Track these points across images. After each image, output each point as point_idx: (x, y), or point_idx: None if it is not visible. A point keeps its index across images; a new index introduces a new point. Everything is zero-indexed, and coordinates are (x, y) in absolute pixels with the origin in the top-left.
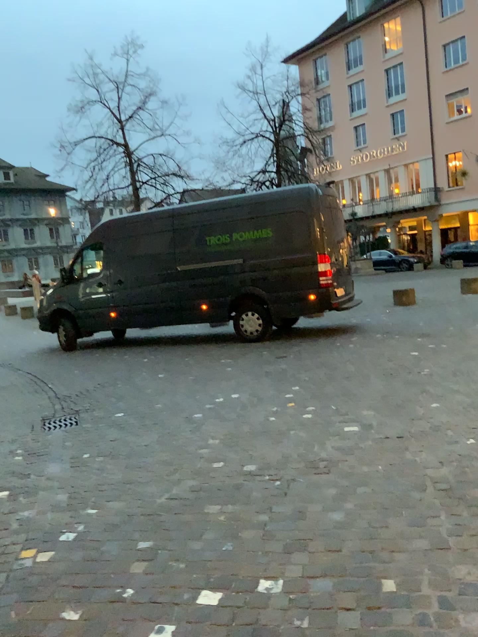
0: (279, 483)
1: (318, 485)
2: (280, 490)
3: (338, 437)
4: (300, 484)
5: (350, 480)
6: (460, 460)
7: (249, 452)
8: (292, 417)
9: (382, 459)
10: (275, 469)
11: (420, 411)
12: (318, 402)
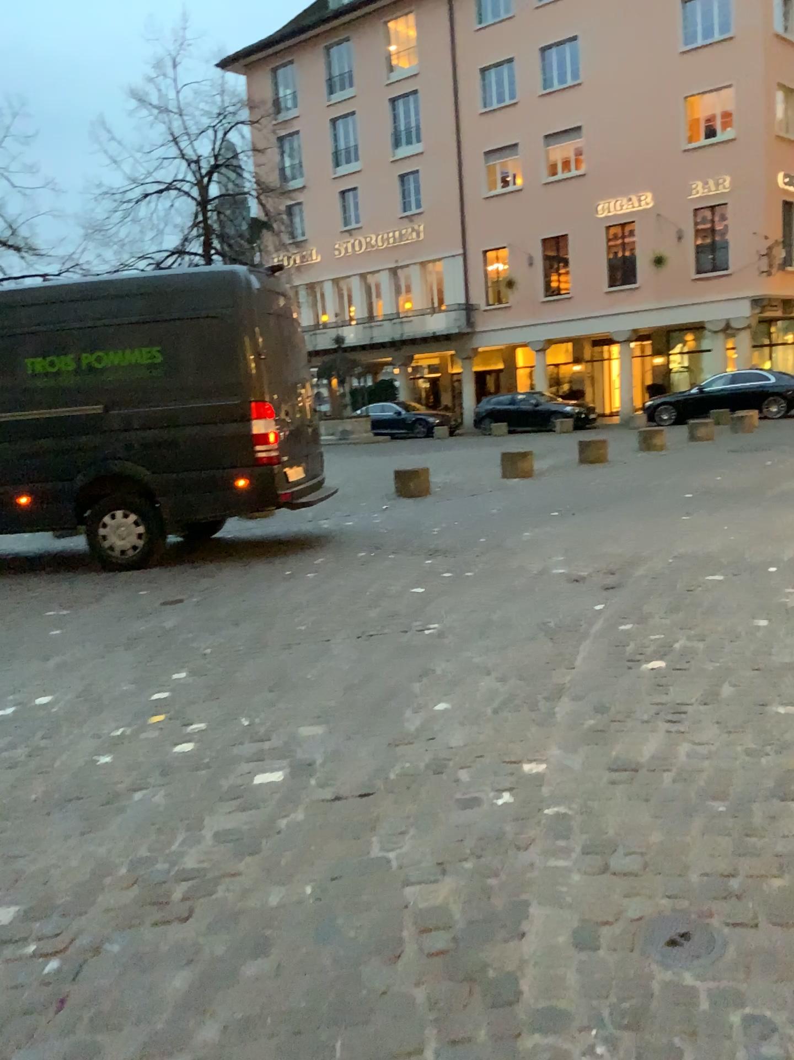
0: (55, 966)
1: (149, 967)
2: (48, 993)
3: (235, 804)
4: (105, 964)
5: (229, 943)
6: (482, 858)
7: (17, 861)
8: (150, 749)
9: (317, 866)
10: (62, 916)
11: (412, 724)
12: (214, 709)
